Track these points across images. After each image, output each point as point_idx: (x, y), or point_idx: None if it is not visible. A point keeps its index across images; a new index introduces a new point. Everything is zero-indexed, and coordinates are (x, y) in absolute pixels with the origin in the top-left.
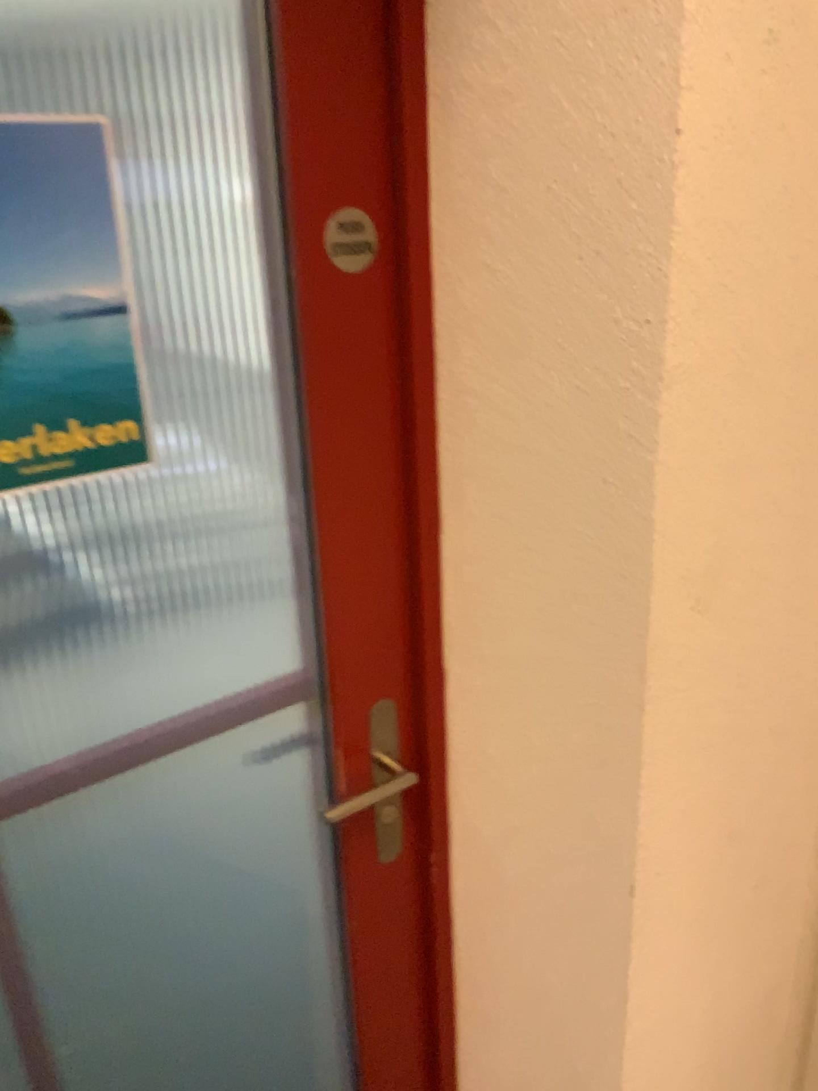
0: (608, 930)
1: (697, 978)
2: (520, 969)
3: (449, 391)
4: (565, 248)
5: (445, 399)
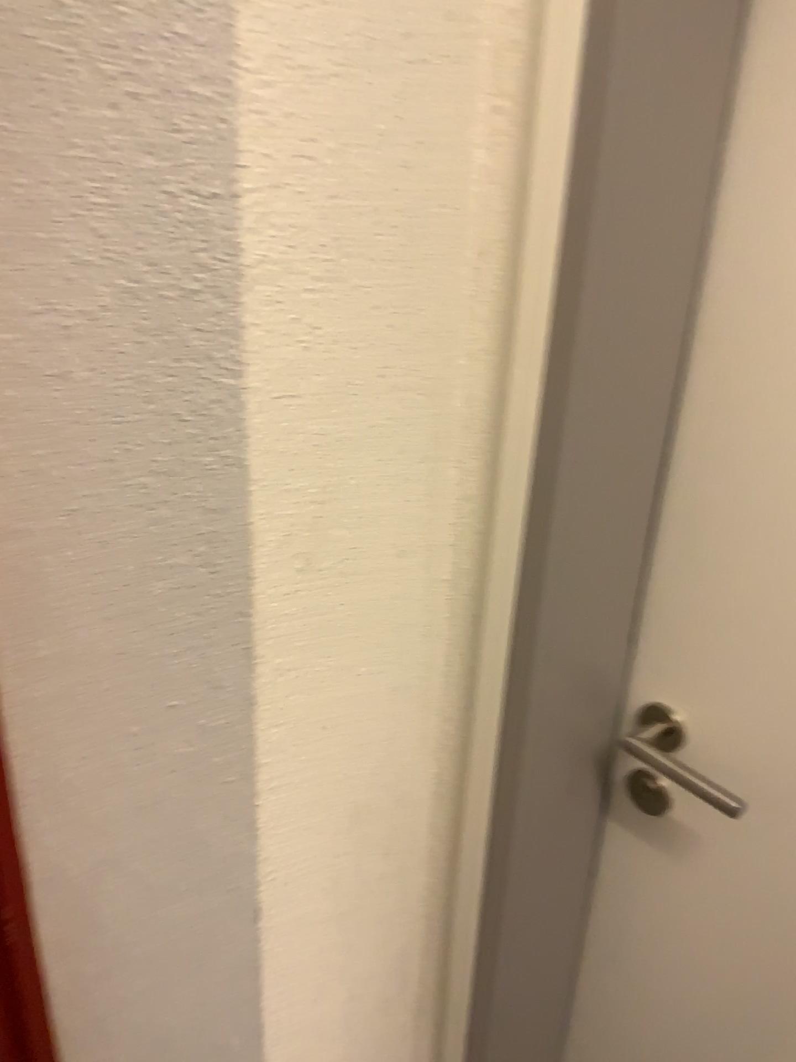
0: (234, 954)
1: (334, 963)
2: (134, 1012)
3: None
4: (88, 93)
5: None
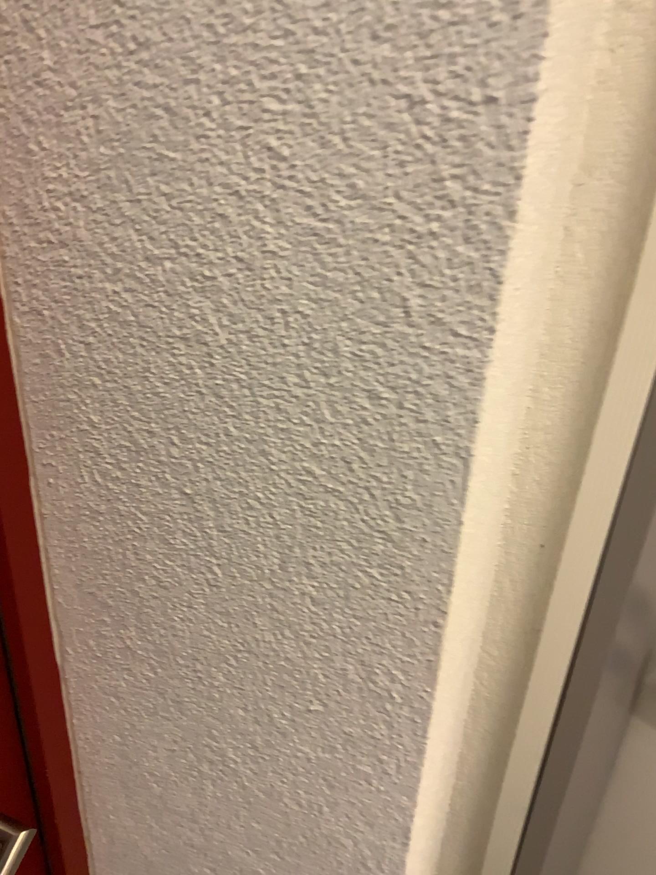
0: None
1: None
2: None
3: (10, 243)
4: None
5: (5, 260)
